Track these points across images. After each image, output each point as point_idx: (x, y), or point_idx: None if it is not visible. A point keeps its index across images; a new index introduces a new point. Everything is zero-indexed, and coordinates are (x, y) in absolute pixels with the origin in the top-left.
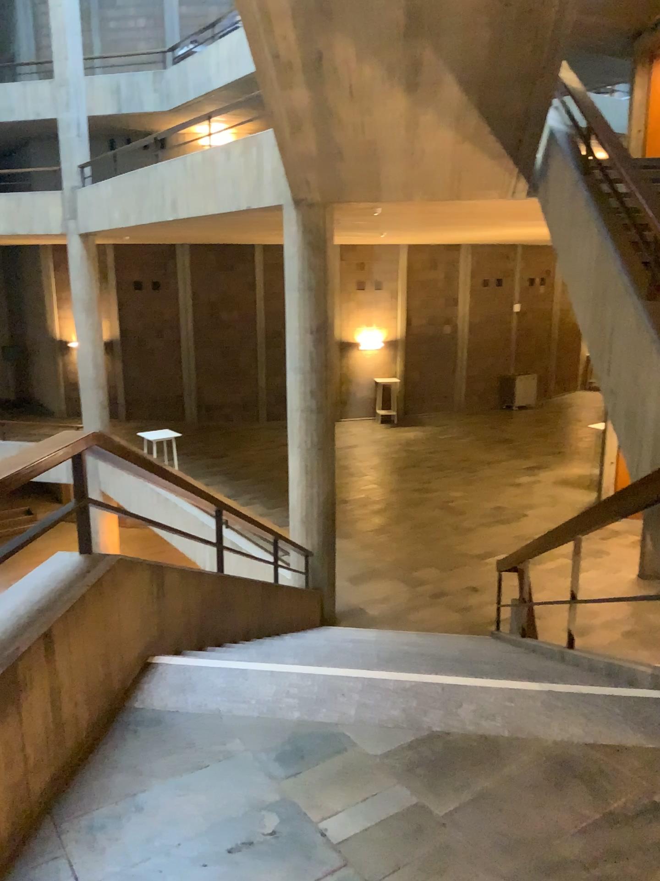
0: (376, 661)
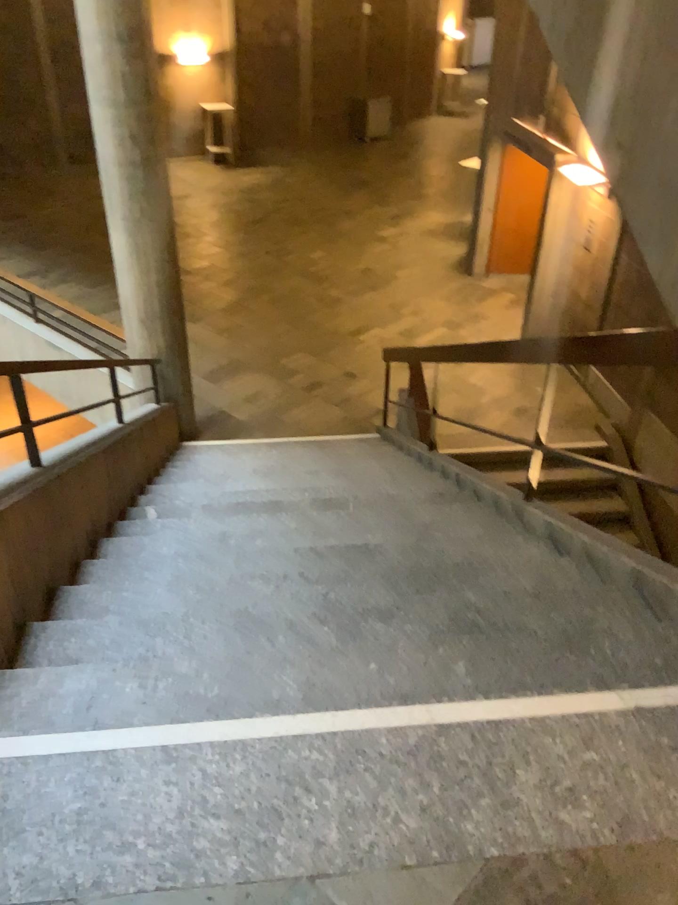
0: (311, 609)
